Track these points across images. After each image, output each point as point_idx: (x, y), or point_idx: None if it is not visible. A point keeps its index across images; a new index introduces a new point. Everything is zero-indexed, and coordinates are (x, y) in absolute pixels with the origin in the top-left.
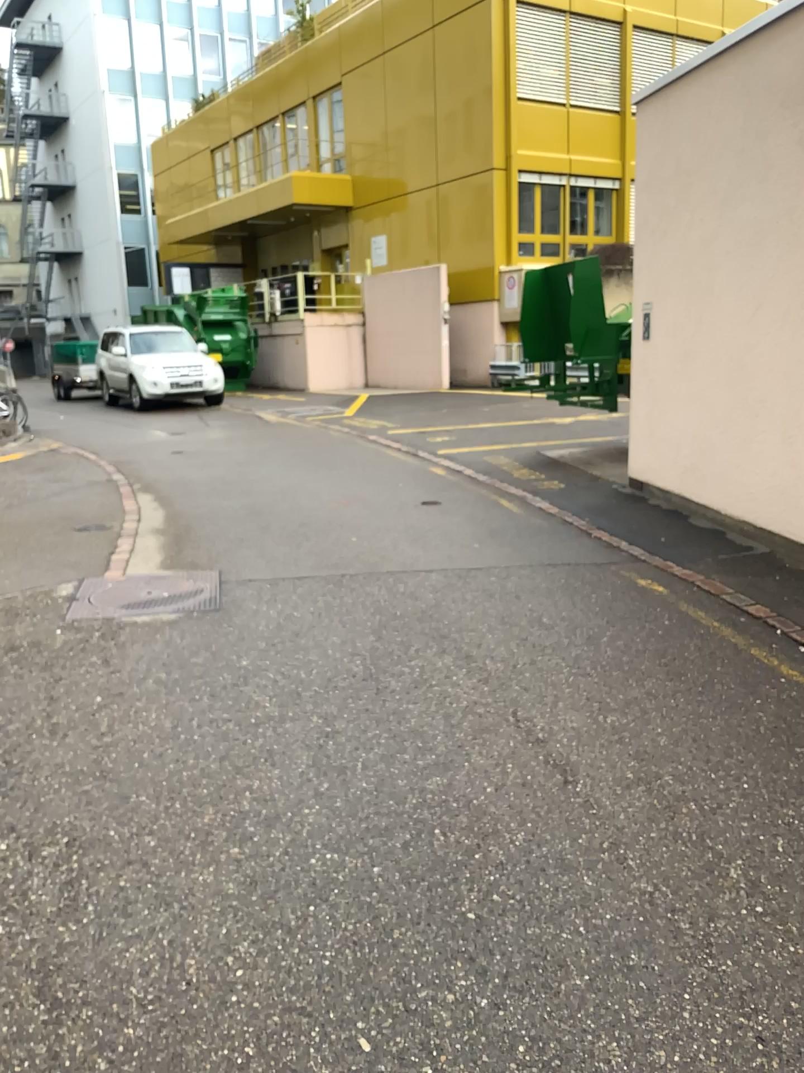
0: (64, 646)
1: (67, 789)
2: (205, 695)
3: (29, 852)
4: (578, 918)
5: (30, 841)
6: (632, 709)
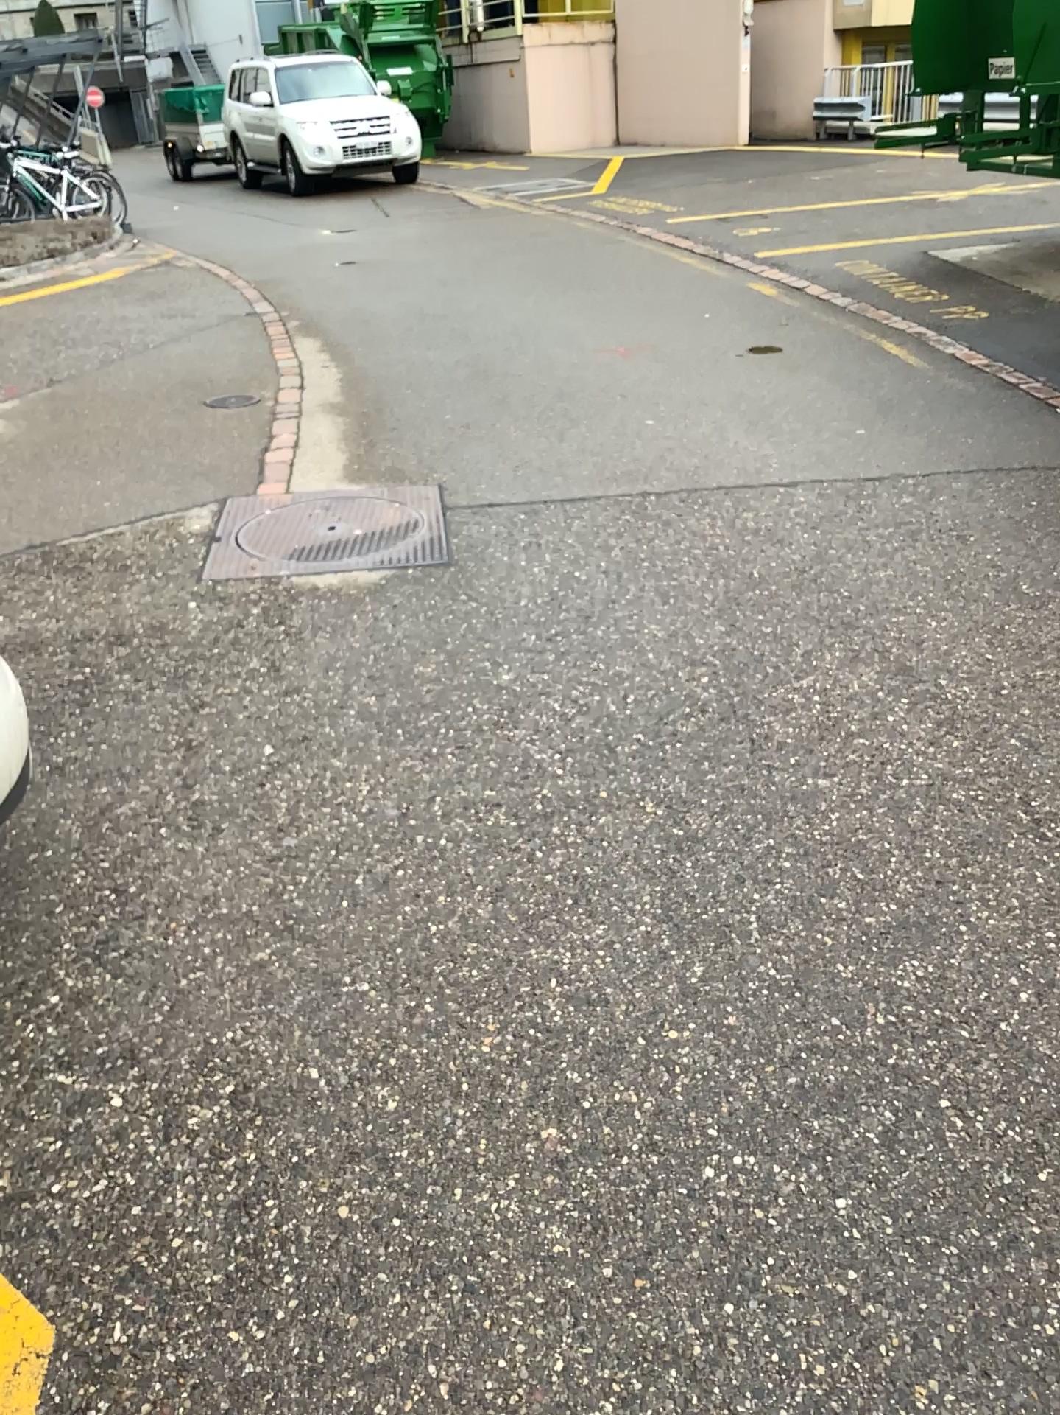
0: (202, 638)
1: (225, 963)
2: (449, 749)
3: (164, 1120)
4: None
5: (165, 1089)
6: None
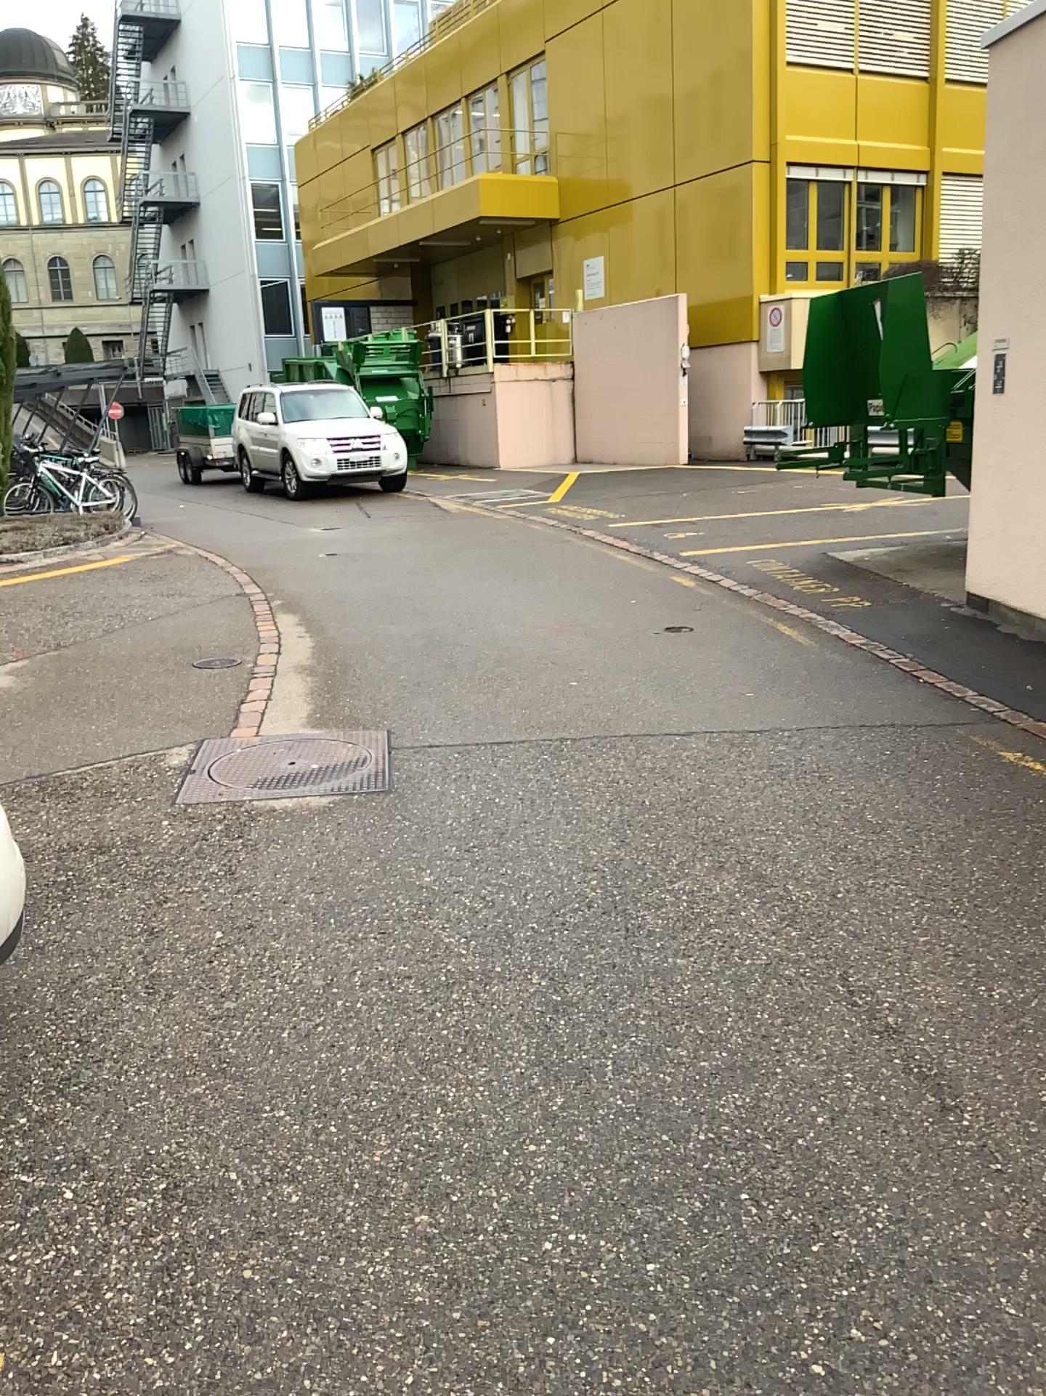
0: (172, 848)
1: (168, 1094)
2: (373, 935)
3: (107, 1208)
4: (1003, 1386)
5: (110, 1185)
6: (1029, 974)
